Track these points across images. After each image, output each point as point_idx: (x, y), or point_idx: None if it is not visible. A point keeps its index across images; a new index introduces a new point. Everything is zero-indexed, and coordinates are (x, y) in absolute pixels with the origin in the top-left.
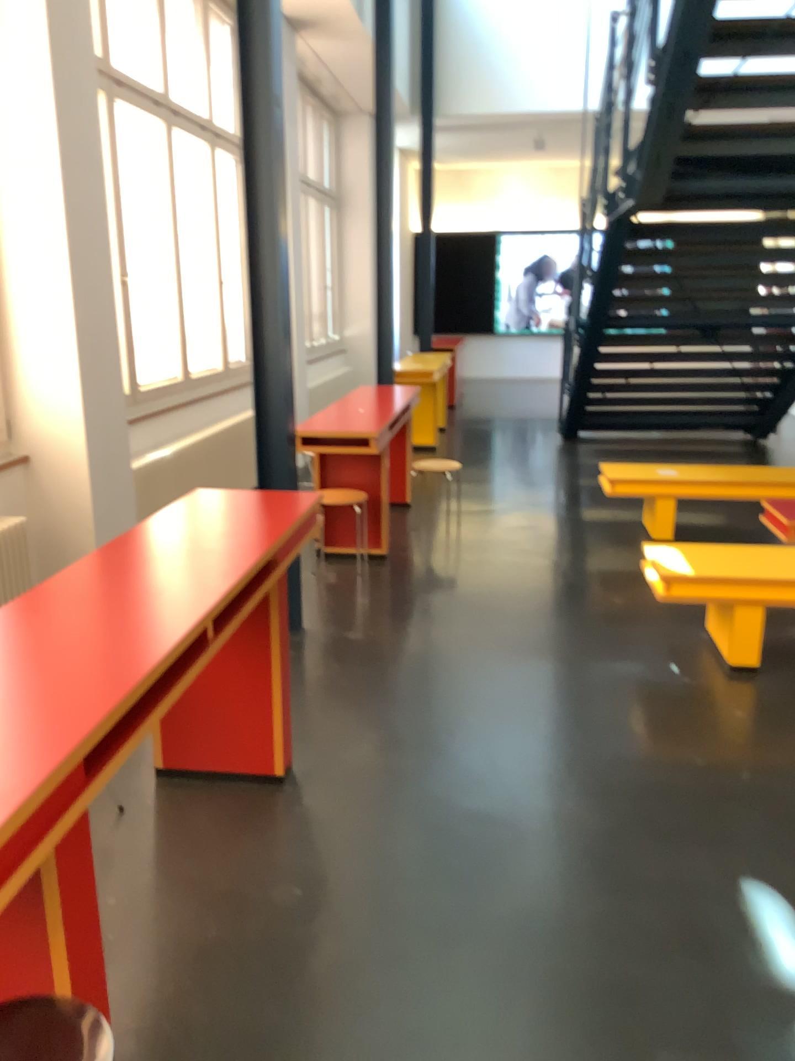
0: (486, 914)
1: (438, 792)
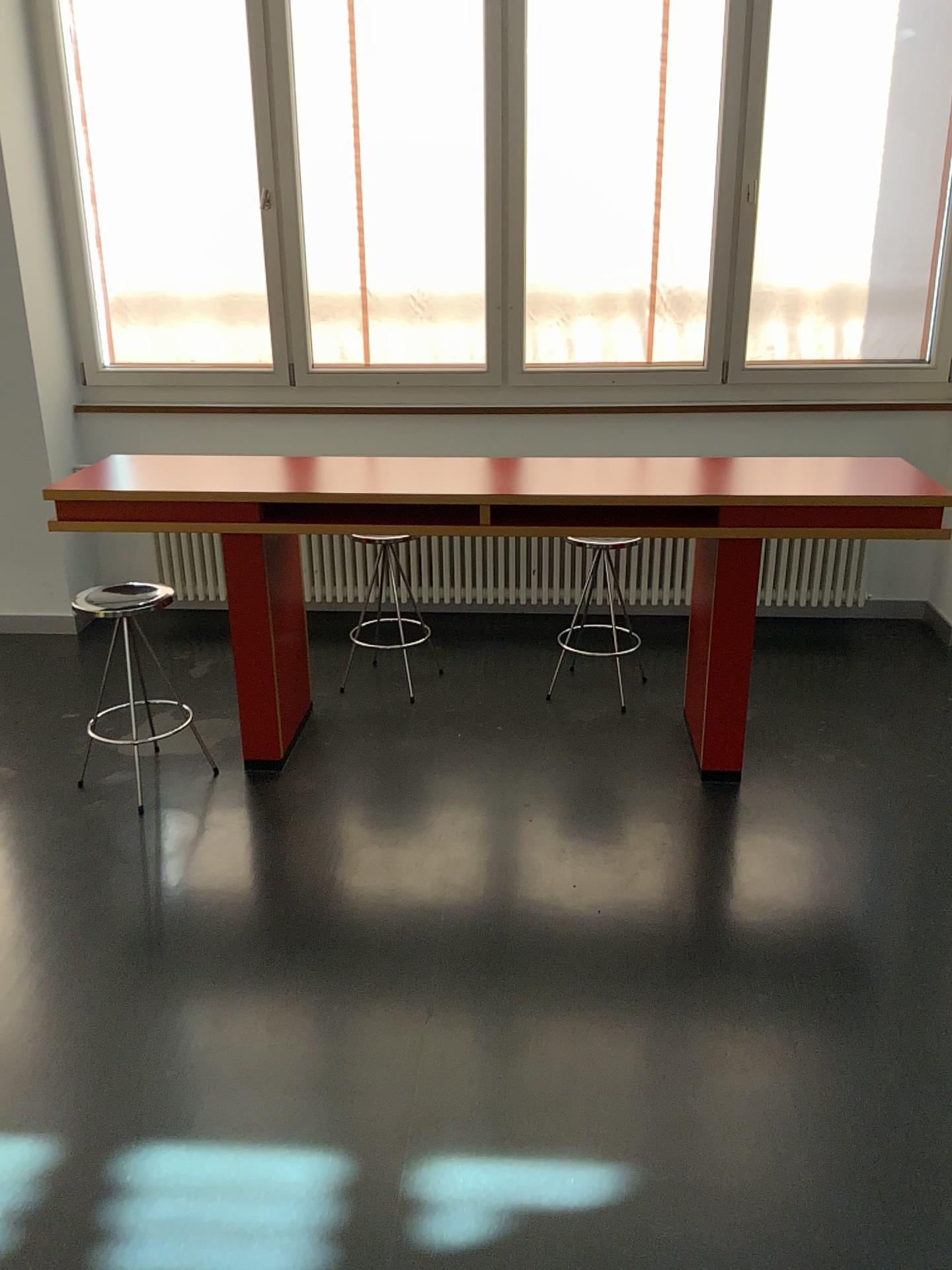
0: (510, 908)
1: (738, 876)
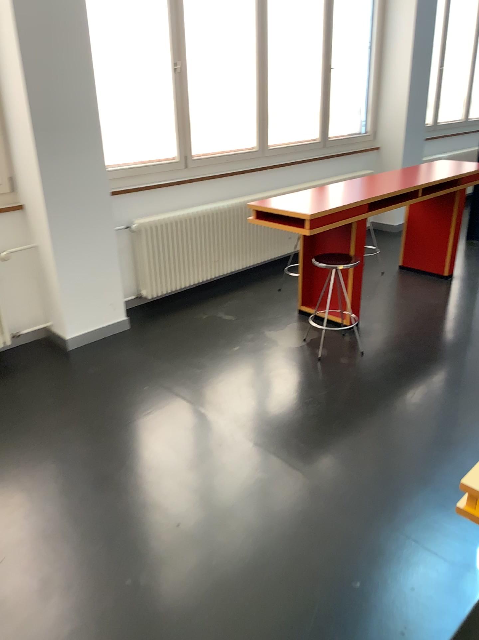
0: None
1: None
